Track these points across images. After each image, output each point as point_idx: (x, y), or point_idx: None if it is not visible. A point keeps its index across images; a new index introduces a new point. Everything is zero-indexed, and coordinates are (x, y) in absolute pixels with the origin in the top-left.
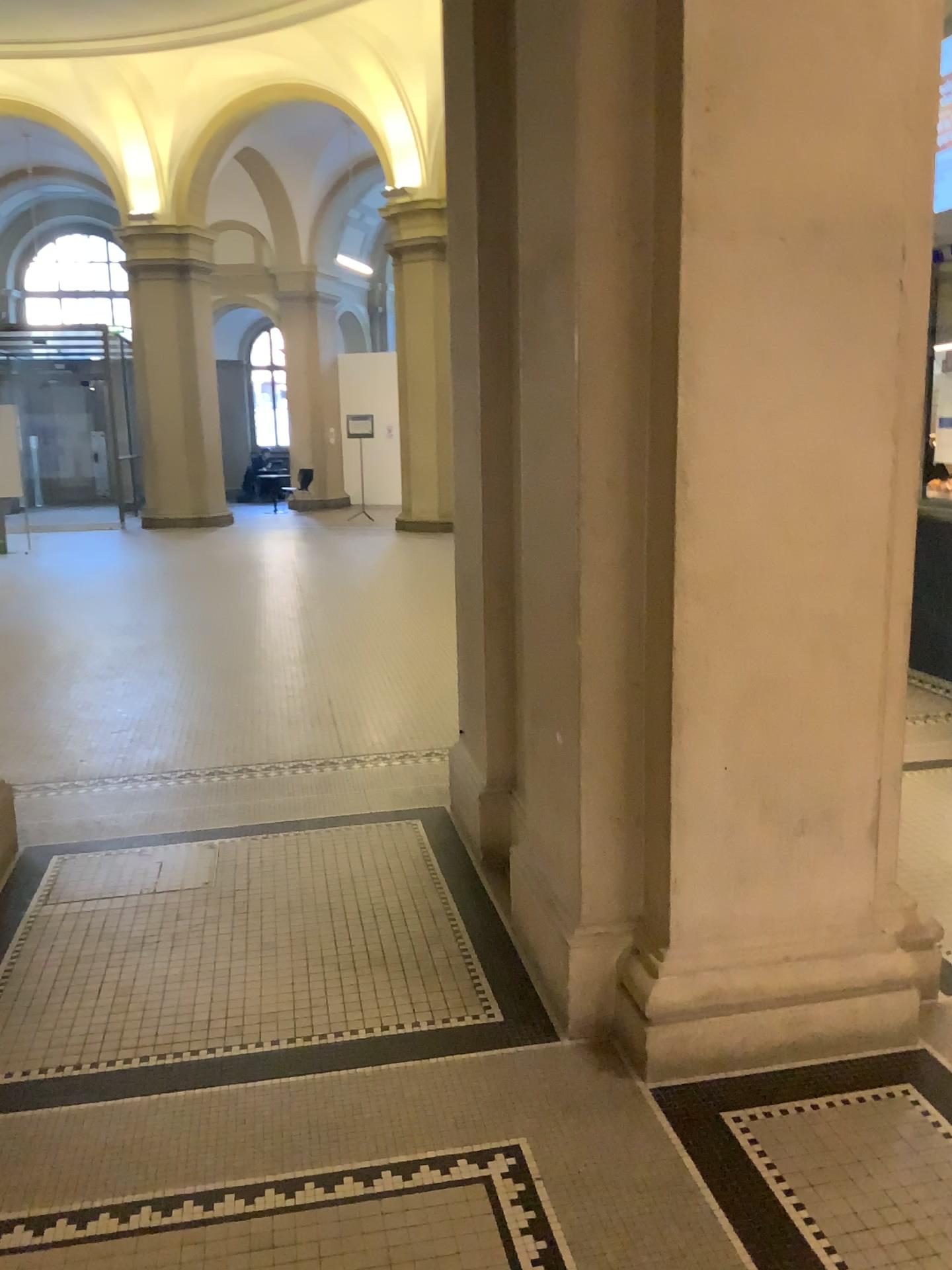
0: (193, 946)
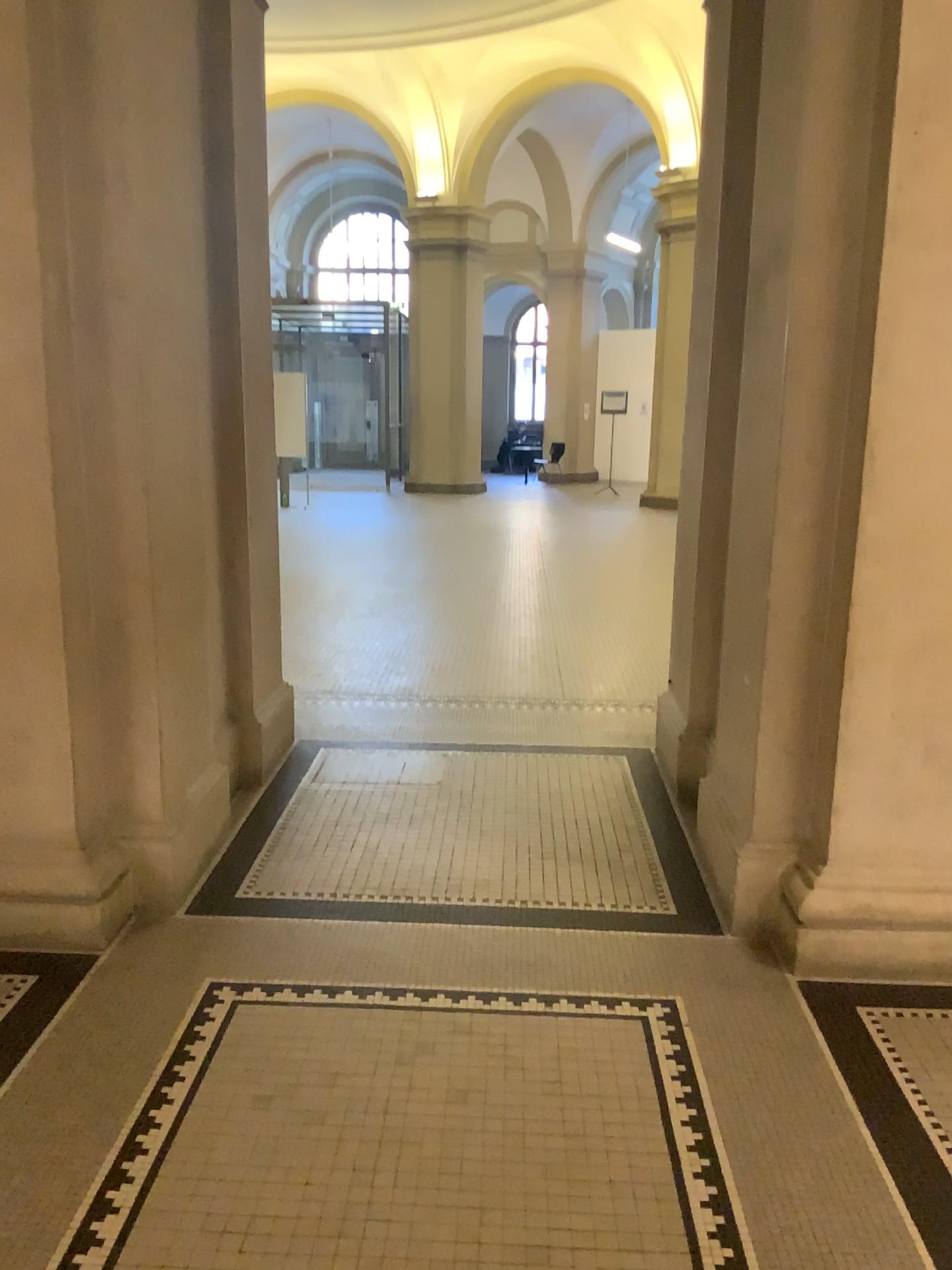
0: (426, 823)
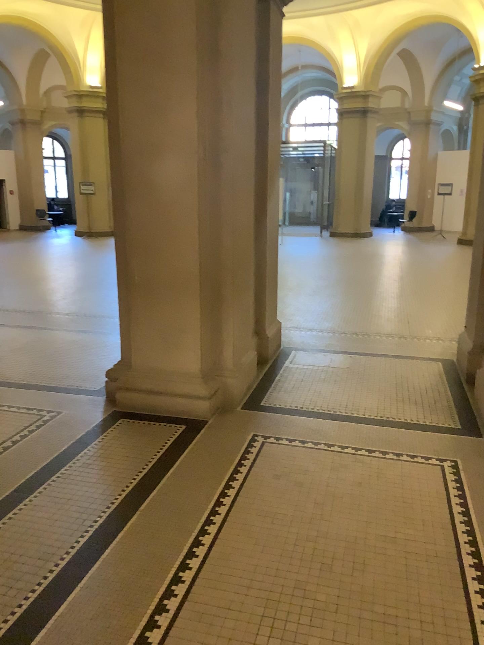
0: (343, 382)
